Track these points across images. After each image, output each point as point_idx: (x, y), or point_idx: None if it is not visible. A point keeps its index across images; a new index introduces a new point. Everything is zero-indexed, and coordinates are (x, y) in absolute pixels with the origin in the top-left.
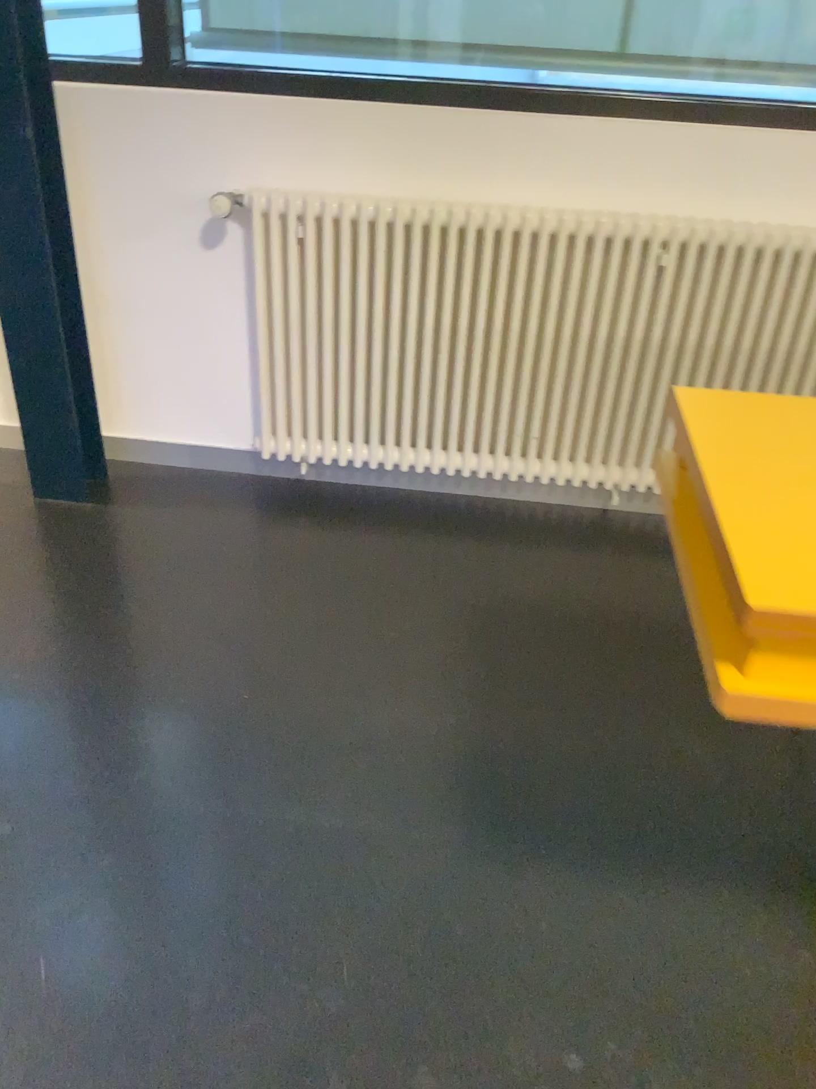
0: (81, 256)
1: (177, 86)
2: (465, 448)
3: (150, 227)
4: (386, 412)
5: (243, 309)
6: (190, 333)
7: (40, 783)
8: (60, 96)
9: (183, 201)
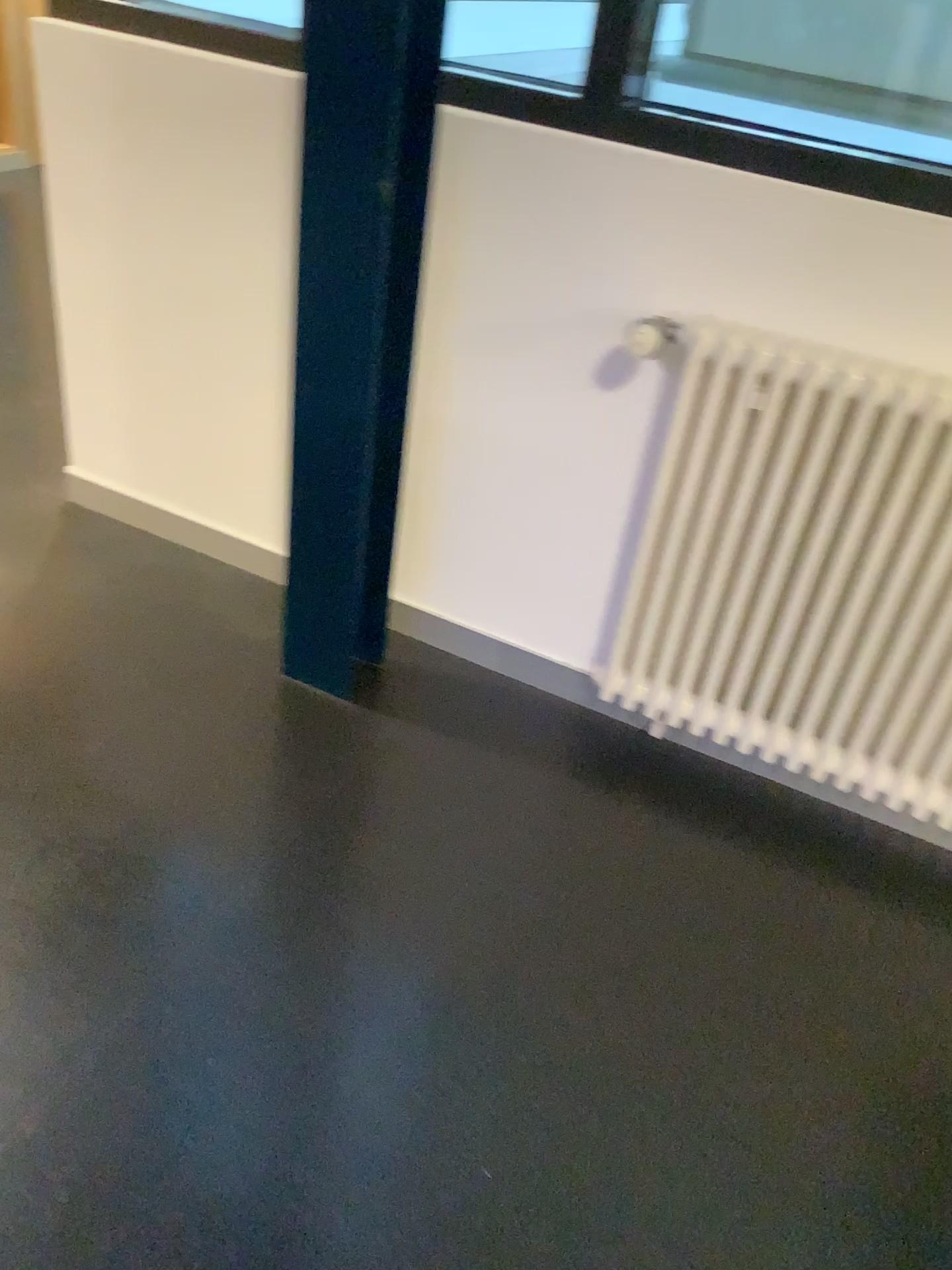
0: (418, 356)
1: (622, 140)
2: (925, 774)
3: (526, 338)
4: (811, 687)
5: (631, 482)
6: (544, 496)
7: (140, 1263)
8: (445, 128)
9: (583, 310)
